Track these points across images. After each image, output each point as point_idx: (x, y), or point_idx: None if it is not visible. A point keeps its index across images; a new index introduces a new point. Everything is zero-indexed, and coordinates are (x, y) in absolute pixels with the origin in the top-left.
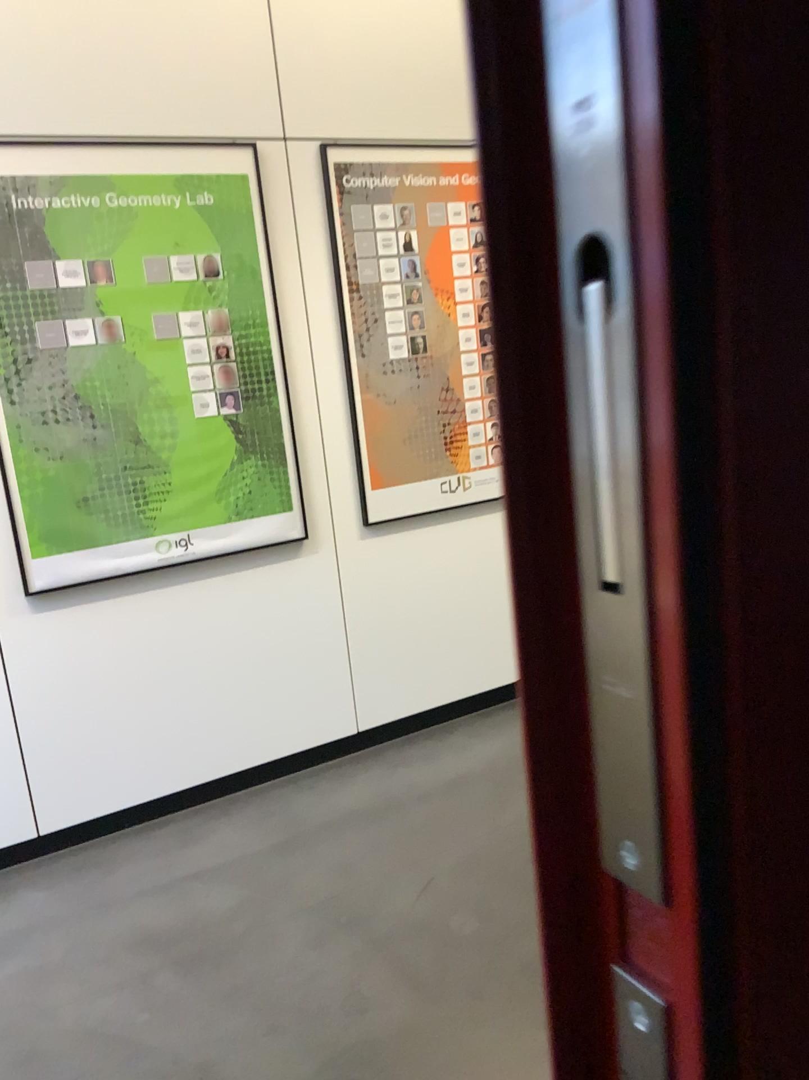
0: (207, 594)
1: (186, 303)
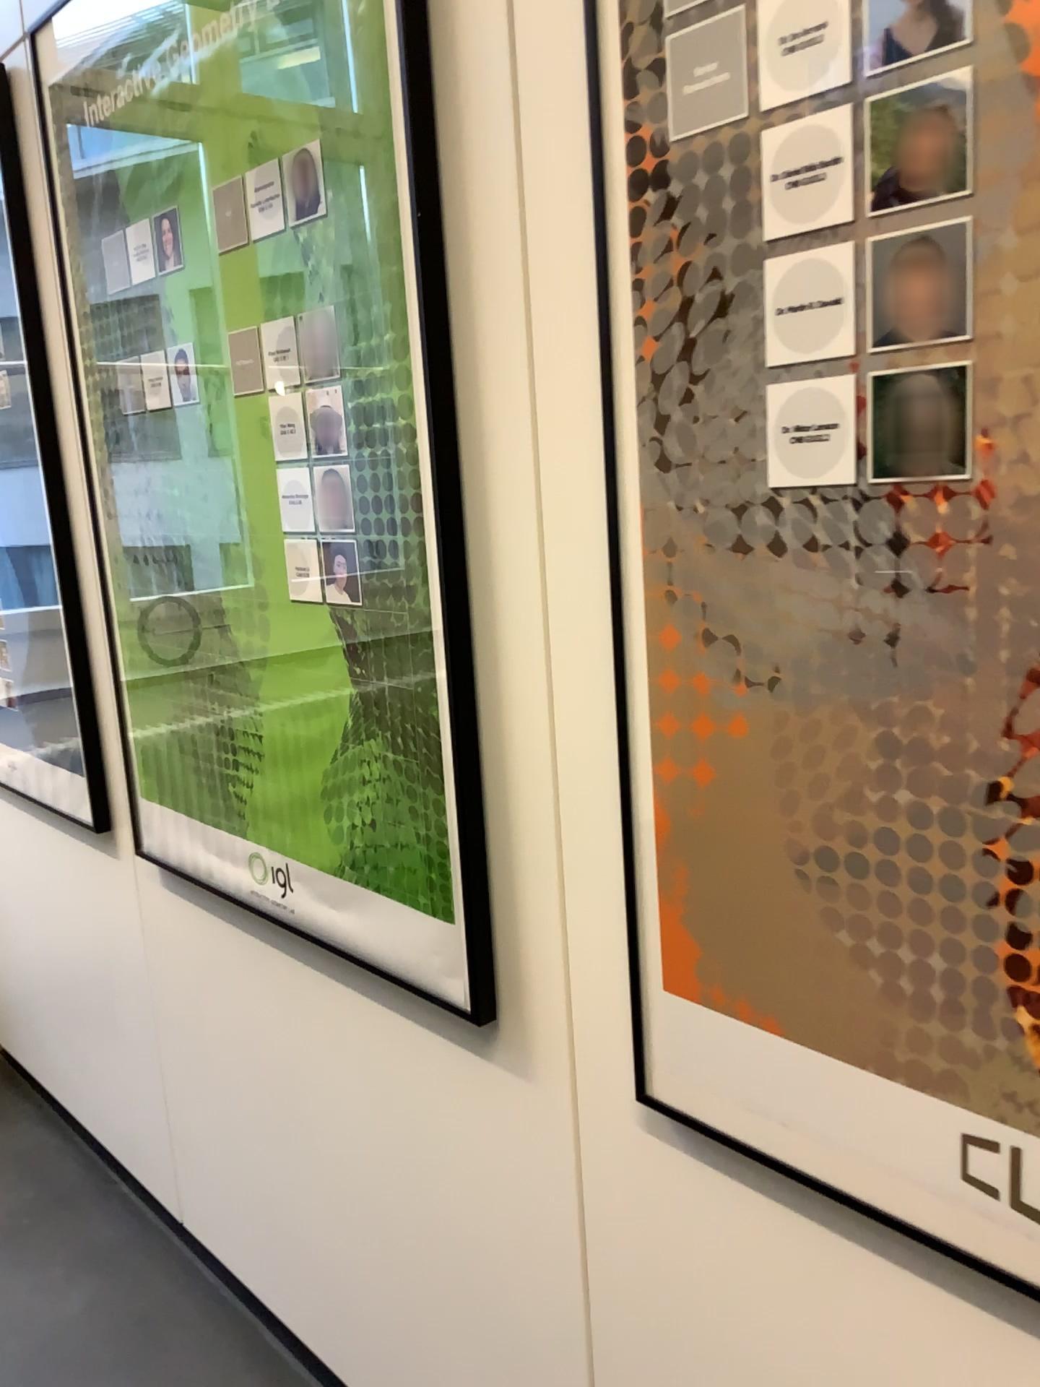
0: (333, 1015)
1: (267, 301)
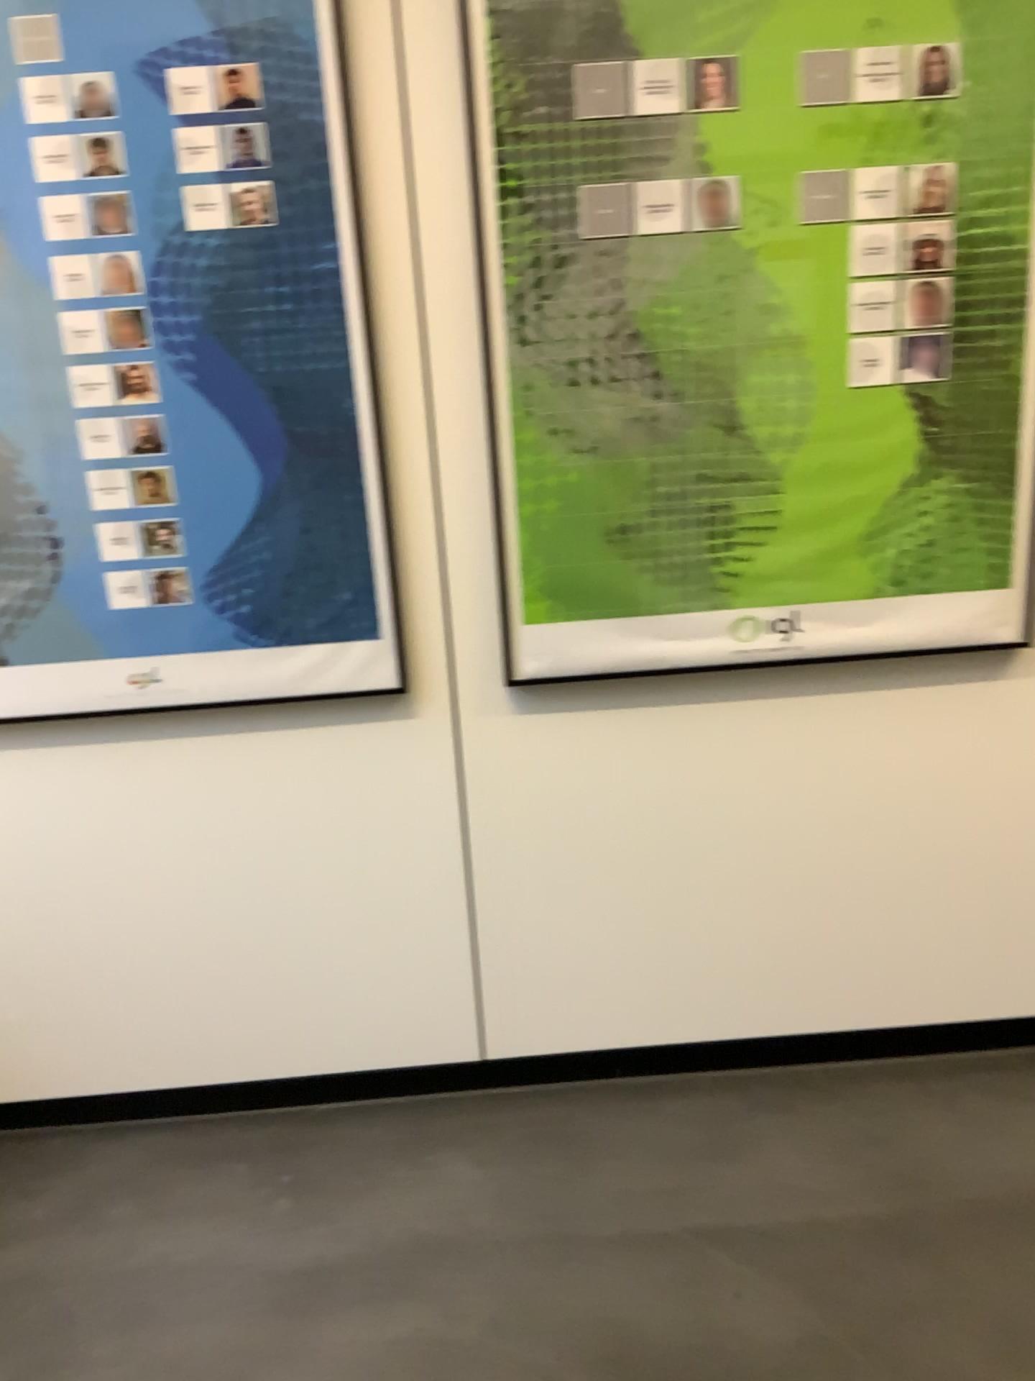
0: (806, 727)
1: (872, 156)
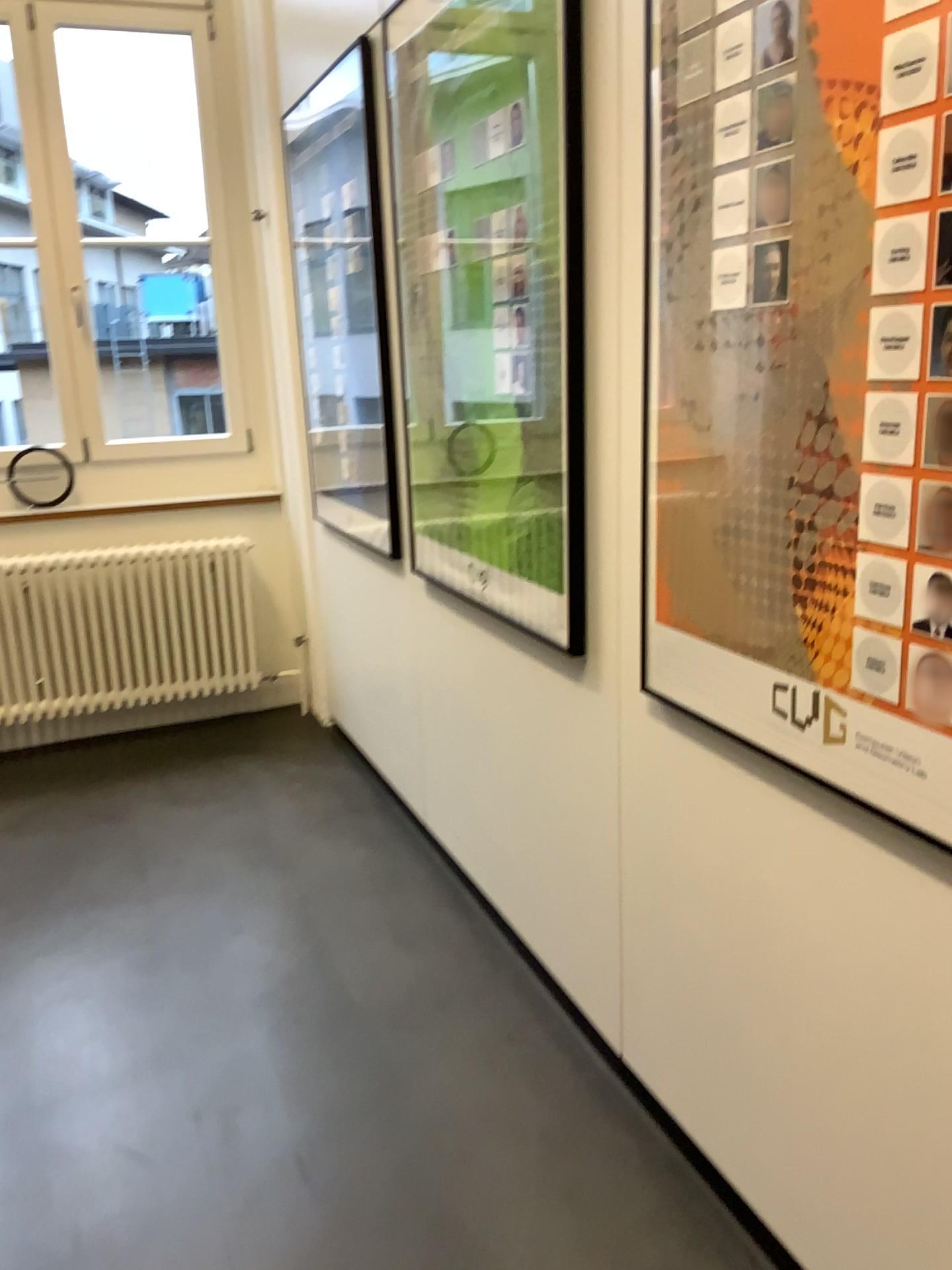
0: (510, 664)
1: (495, 195)
